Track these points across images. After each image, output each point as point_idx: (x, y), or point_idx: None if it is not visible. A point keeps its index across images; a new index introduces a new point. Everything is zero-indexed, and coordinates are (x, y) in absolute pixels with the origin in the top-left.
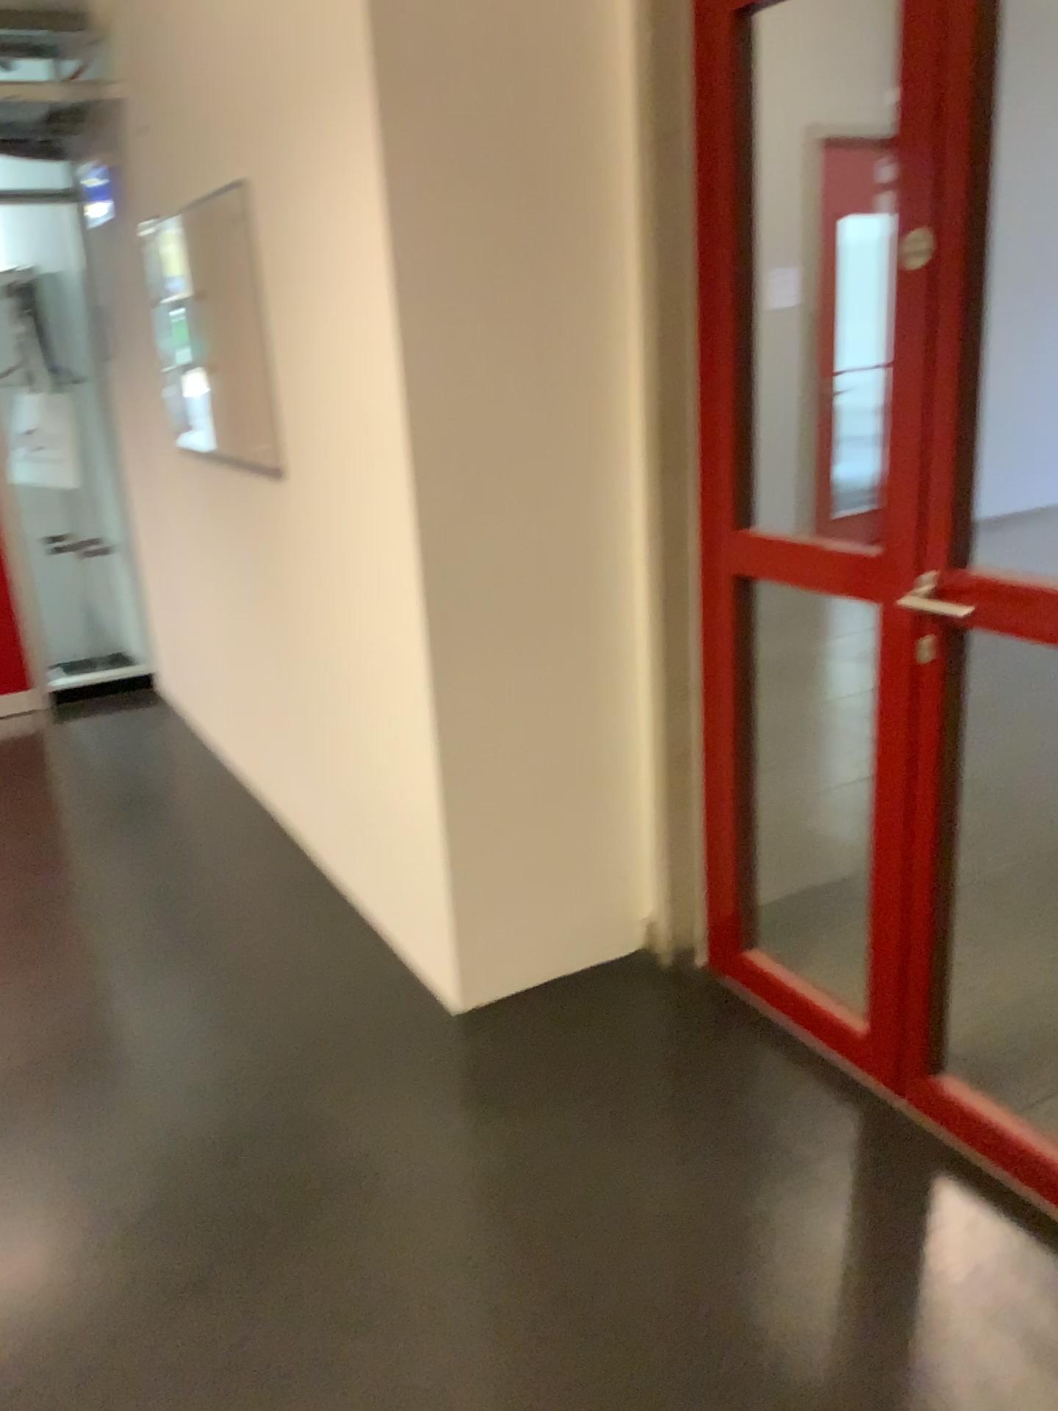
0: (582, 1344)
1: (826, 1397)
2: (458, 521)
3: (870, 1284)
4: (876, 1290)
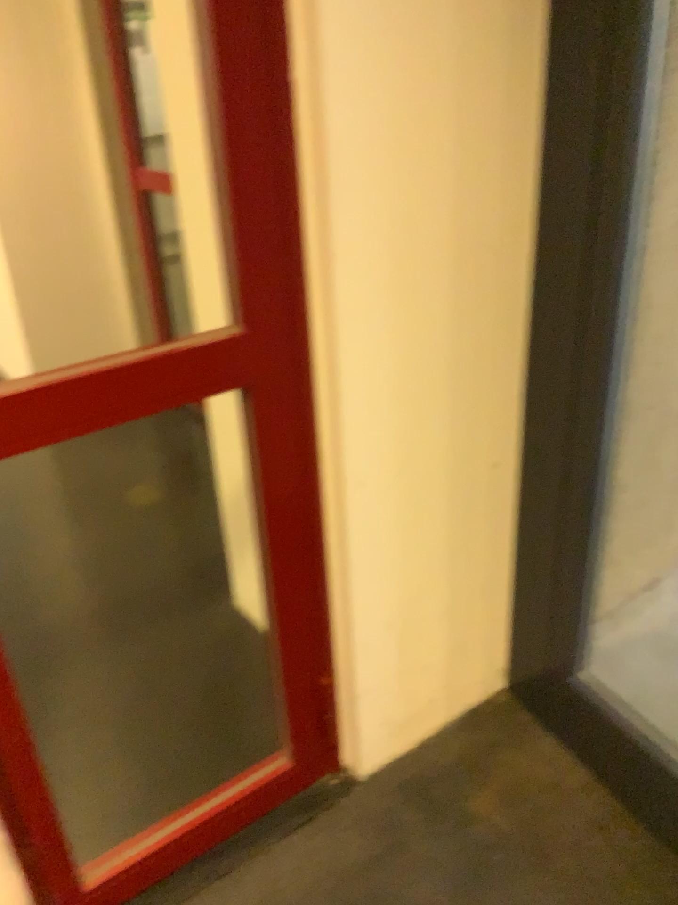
0: (54, 500)
1: (142, 504)
2: (3, 166)
3: (176, 475)
4: (178, 477)
